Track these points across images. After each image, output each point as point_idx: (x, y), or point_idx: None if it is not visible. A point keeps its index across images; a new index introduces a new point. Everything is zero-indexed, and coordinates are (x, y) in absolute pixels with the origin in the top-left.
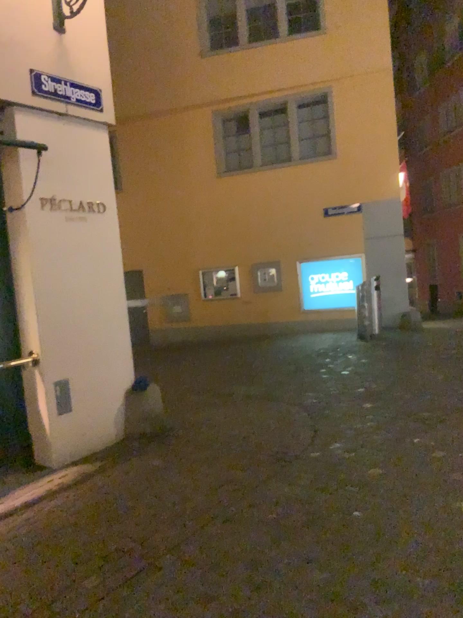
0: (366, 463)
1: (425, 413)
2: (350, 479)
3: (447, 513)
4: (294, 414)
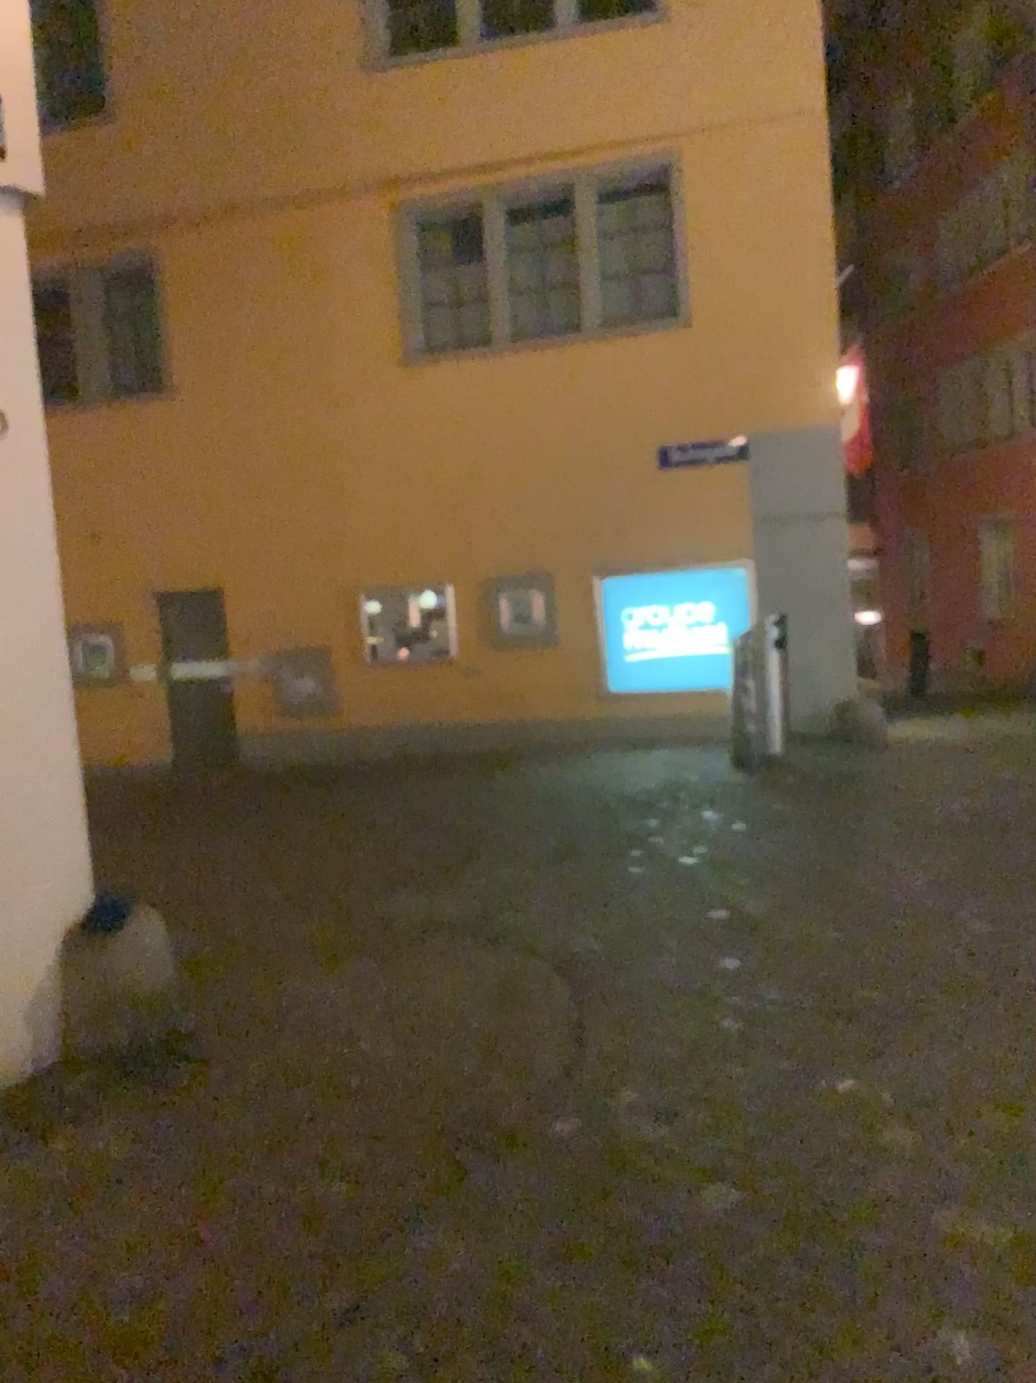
0: (695, 1164)
1: (874, 996)
2: (639, 1226)
3: (908, 1379)
4: (531, 990)
